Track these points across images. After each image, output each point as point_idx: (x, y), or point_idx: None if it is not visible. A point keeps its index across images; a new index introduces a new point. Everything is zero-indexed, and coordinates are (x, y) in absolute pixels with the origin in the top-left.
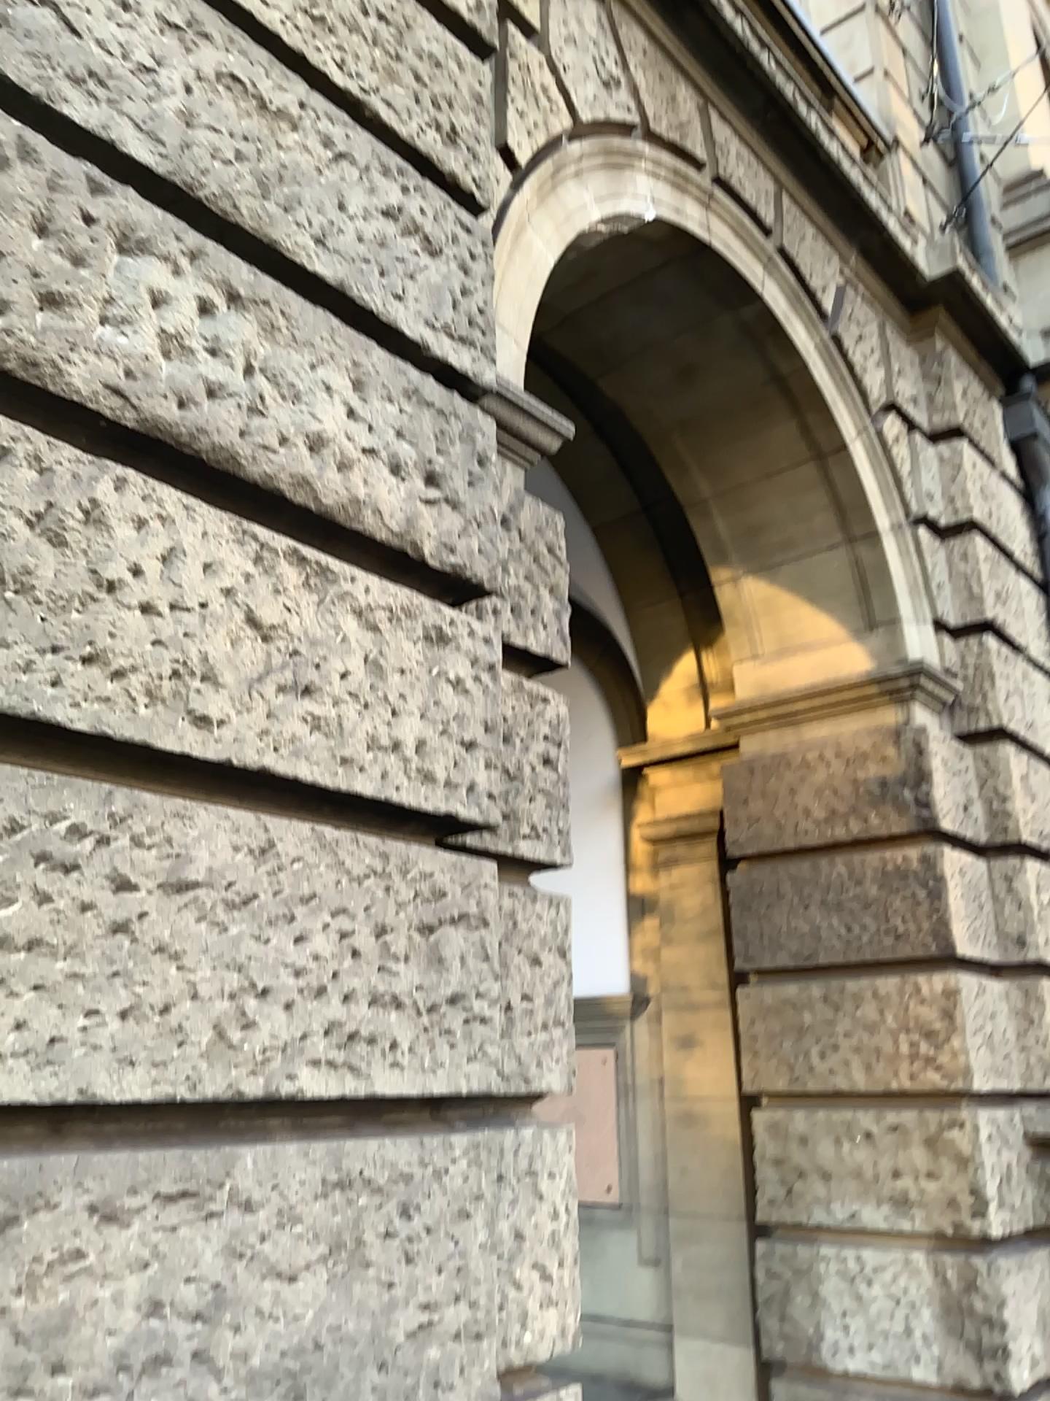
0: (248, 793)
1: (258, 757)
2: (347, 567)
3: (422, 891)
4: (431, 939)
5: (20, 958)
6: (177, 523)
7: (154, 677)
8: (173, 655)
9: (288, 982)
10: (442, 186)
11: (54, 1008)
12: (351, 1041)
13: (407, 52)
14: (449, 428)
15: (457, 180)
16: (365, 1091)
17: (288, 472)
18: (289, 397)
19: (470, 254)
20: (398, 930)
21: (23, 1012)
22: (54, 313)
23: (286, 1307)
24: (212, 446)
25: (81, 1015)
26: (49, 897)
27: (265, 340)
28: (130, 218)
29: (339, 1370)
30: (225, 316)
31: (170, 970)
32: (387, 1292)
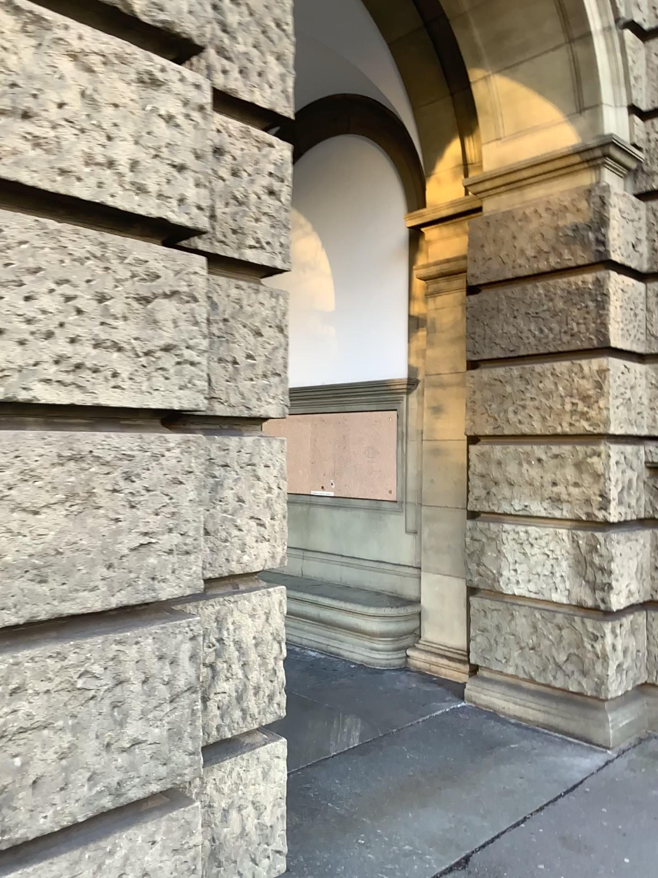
0: None
1: None
2: (63, 19)
3: (139, 271)
4: (147, 305)
5: None
6: None
7: None
8: None
9: (20, 326)
10: None
11: None
12: (78, 369)
13: None
14: None
15: None
16: (90, 401)
17: None
18: None
19: None
20: (116, 297)
21: None
22: None
23: (30, 528)
24: None
25: None
26: None
27: None
28: None
29: (75, 566)
30: None
31: None
32: (112, 523)
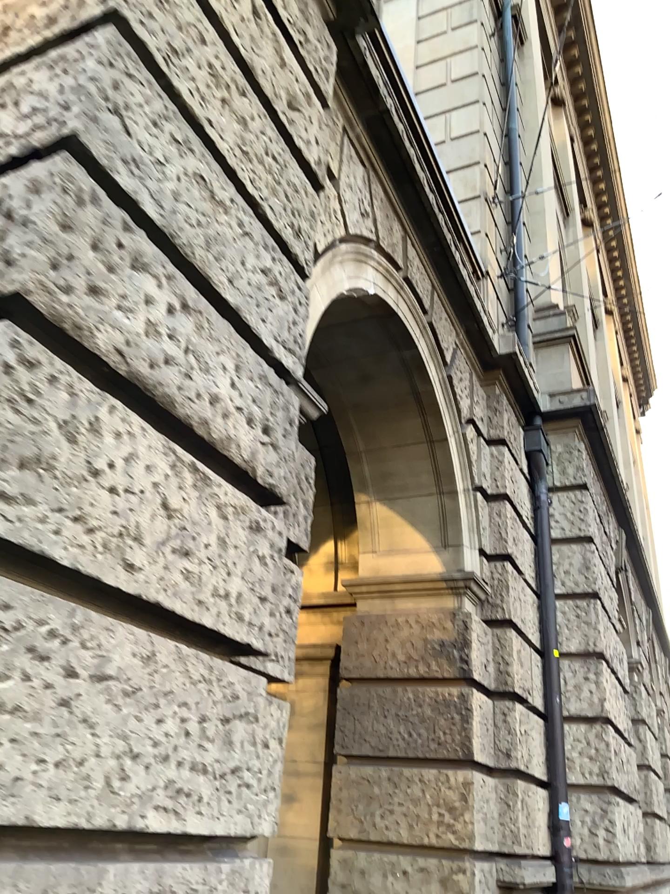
0: (142, 616)
1: (157, 594)
2: (217, 479)
3: (230, 694)
4: (229, 726)
5: (12, 718)
6: (138, 438)
7: (112, 535)
8: (124, 523)
9: (153, 749)
10: (289, 258)
11: (25, 756)
12: (180, 794)
13: (283, 180)
14: (277, 401)
15: (296, 256)
16: (184, 829)
17: (198, 416)
18: (205, 370)
19: (297, 299)
20: (214, 719)
21: (6, 757)
22: (97, 299)
23: None
24: (163, 393)
25: (38, 762)
26: (34, 678)
27: (198, 333)
28: (142, 249)
29: None
30: (180, 315)
31: (91, 734)
32: None
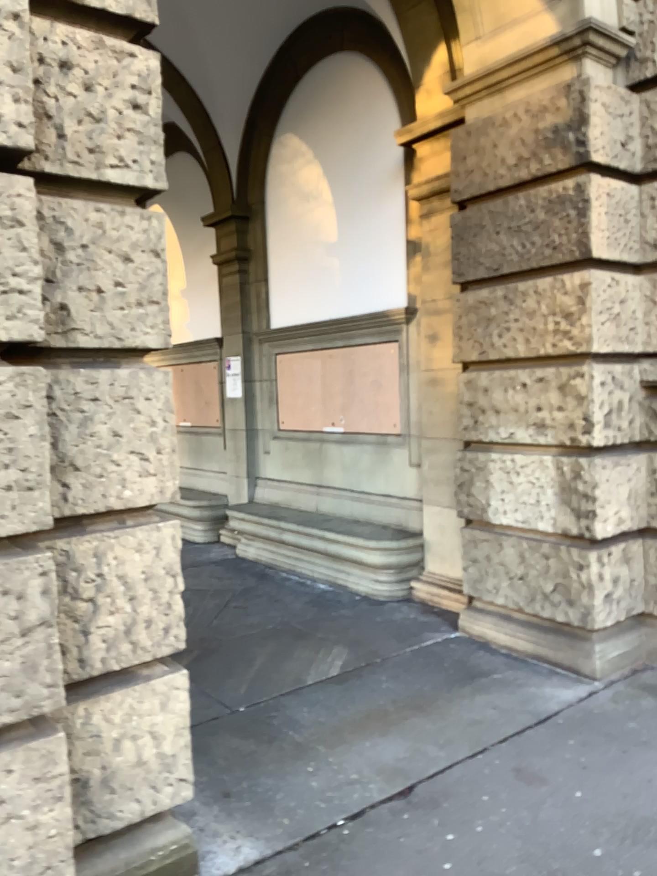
0: None
1: None
2: None
3: None
4: None
5: None
6: None
7: None
8: None
9: None
10: None
11: None
12: None
13: None
14: None
15: None
16: None
17: None
18: None
19: None
20: None
21: None
22: None
23: None
24: None
25: None
26: None
27: None
28: None
29: None
30: None
31: None
32: None
